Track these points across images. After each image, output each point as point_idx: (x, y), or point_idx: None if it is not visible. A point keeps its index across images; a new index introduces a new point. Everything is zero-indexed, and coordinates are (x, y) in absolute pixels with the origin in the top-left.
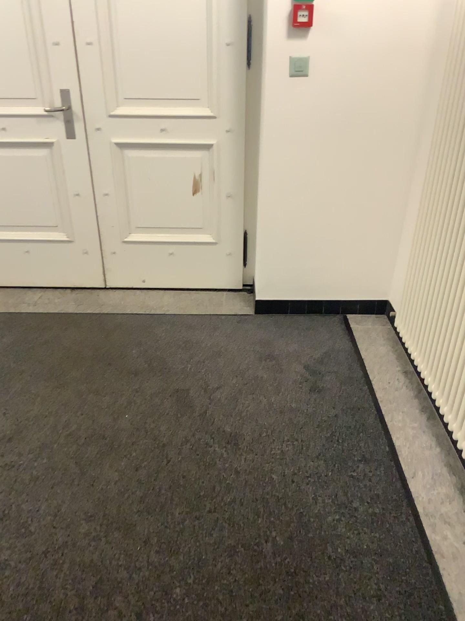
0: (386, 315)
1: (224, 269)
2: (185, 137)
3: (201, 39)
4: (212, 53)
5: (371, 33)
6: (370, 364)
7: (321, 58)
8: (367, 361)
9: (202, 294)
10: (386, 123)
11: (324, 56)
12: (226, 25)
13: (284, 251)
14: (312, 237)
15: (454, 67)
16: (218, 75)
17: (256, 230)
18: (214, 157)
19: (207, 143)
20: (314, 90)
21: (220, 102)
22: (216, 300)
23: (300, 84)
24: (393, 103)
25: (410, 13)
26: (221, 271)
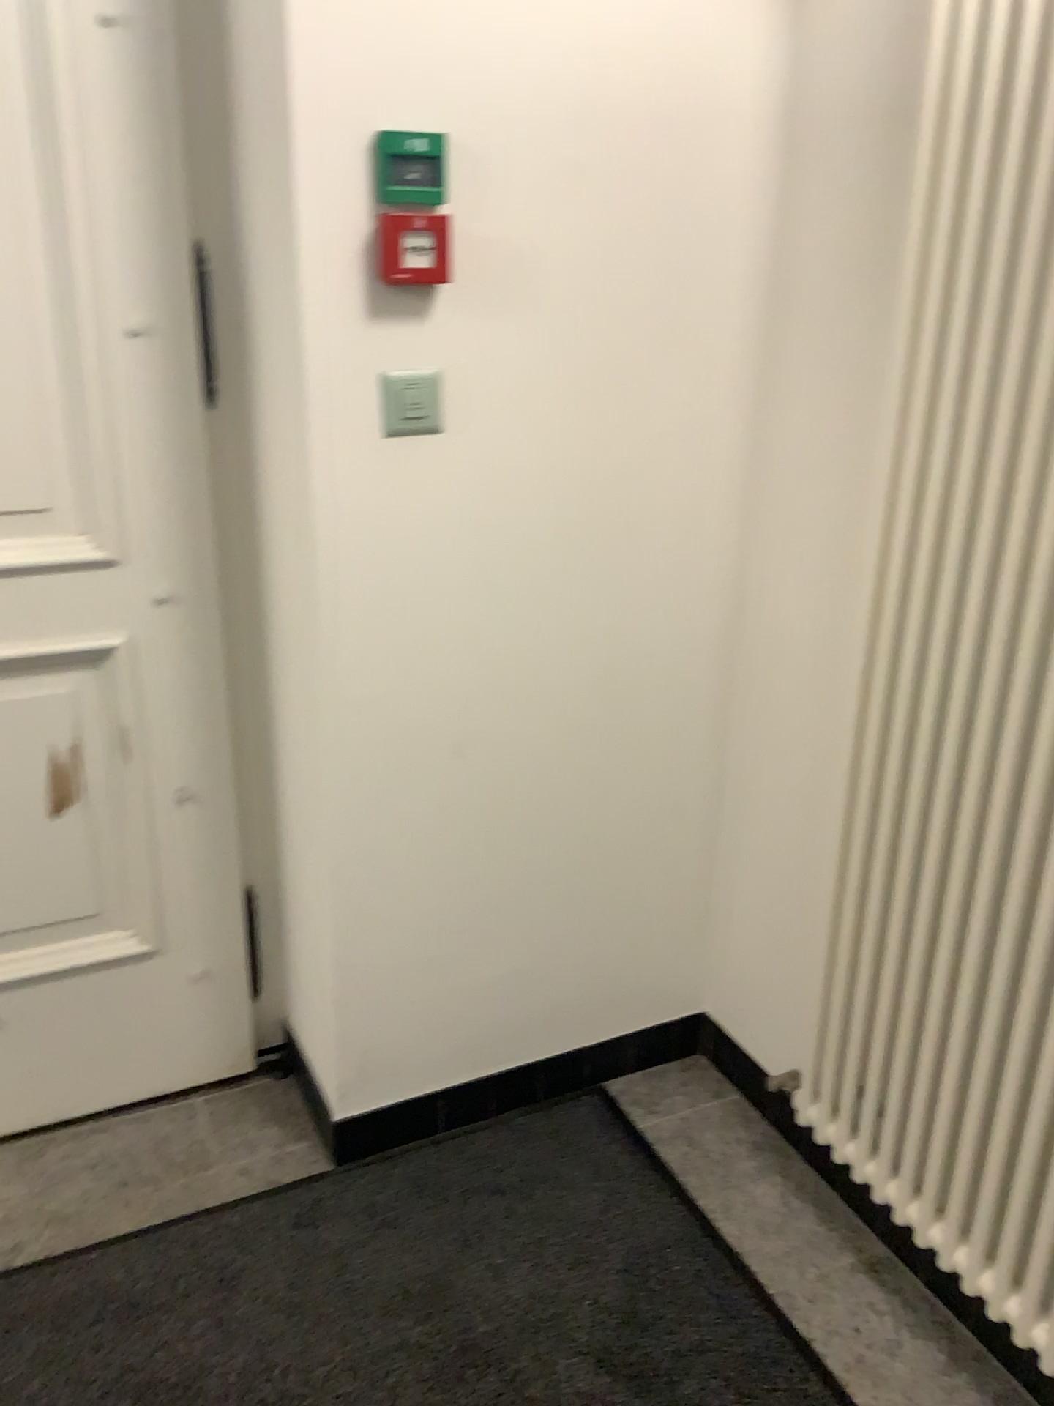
0: (704, 1054)
1: (191, 1027)
2: (10, 637)
3: (37, 316)
4: (82, 361)
5: (609, 298)
6: (770, 1271)
7: (476, 373)
8: (755, 1264)
9: (126, 1128)
10: (664, 544)
11: (482, 367)
12: (124, 273)
13: (408, 952)
14: (492, 892)
15: (951, 402)
16: (111, 429)
17: (306, 902)
18: (124, 686)
19: (92, 647)
20: (465, 467)
21: (126, 515)
22: (186, 1142)
23: (422, 454)
24: (678, 487)
25: (701, 243)
26: (182, 1037)
